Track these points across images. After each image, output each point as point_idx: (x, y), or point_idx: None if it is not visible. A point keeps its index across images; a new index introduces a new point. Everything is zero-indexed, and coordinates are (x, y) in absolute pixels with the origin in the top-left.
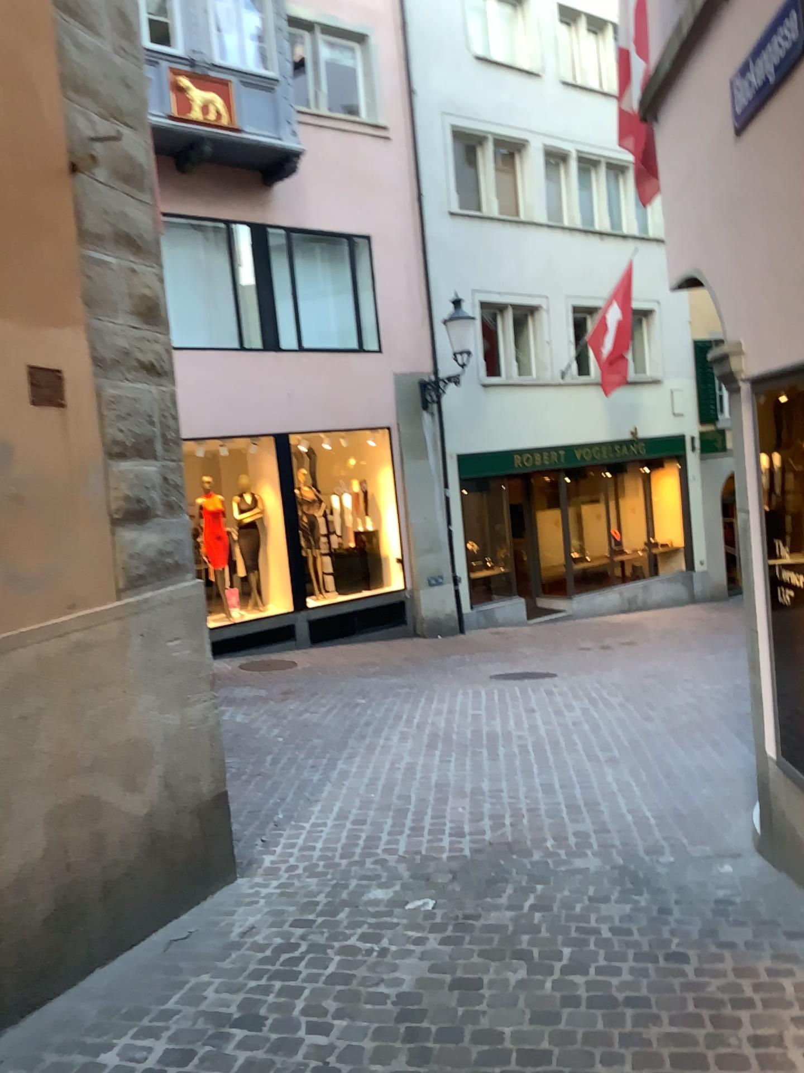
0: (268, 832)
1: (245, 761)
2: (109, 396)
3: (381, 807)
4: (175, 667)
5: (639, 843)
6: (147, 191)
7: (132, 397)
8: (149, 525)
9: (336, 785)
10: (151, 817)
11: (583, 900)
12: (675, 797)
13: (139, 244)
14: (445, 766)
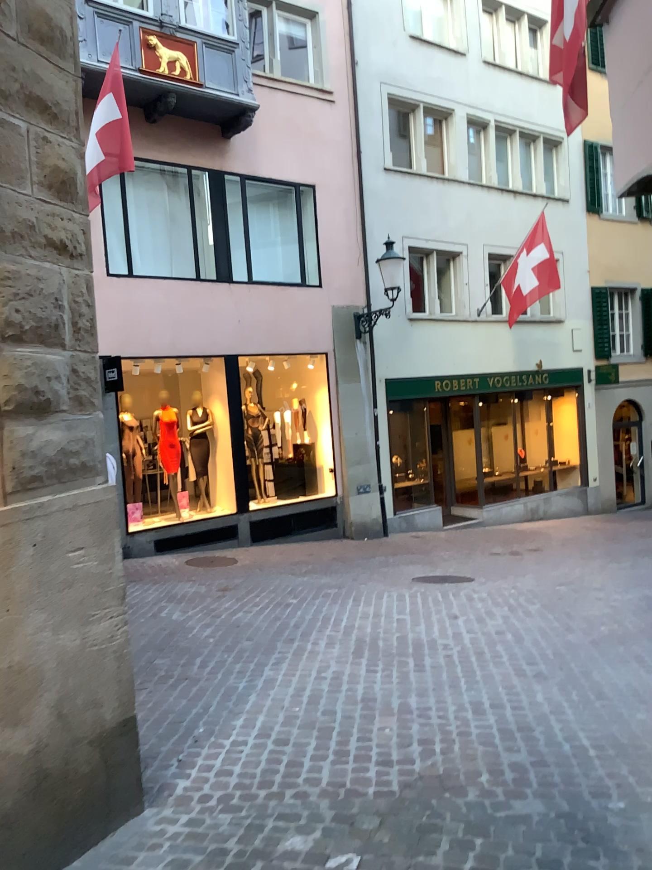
0: (186, 750)
1: (173, 665)
2: (5, 273)
3: (305, 724)
4: (77, 581)
5: (584, 785)
6: (67, 60)
7: (35, 277)
8: (52, 422)
9: (261, 696)
10: (38, 753)
11: (533, 867)
12: (613, 725)
13: (54, 113)
14: (371, 678)
